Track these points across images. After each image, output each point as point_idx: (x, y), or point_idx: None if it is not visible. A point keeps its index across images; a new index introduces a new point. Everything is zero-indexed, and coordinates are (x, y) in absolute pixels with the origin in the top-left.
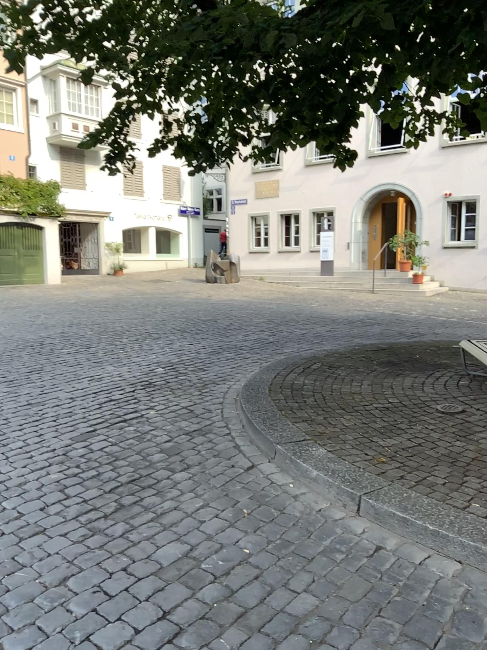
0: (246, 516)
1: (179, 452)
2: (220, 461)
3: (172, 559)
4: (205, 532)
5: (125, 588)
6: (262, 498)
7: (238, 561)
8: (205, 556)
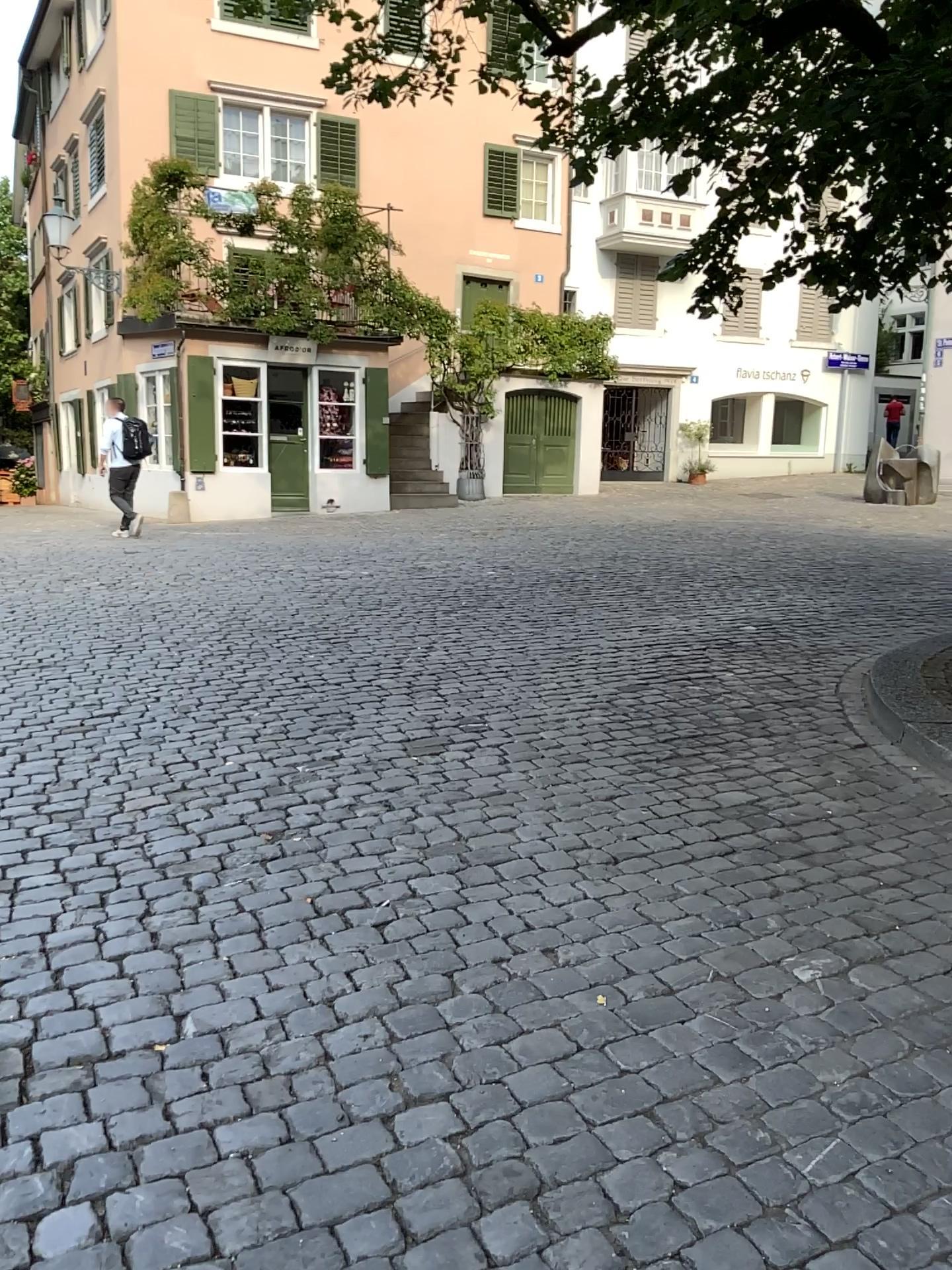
0: (837, 784)
1: (761, 717)
2: (817, 733)
3: (733, 802)
4: (779, 789)
5: (677, 813)
6: (865, 773)
7: (814, 816)
8: (775, 805)
